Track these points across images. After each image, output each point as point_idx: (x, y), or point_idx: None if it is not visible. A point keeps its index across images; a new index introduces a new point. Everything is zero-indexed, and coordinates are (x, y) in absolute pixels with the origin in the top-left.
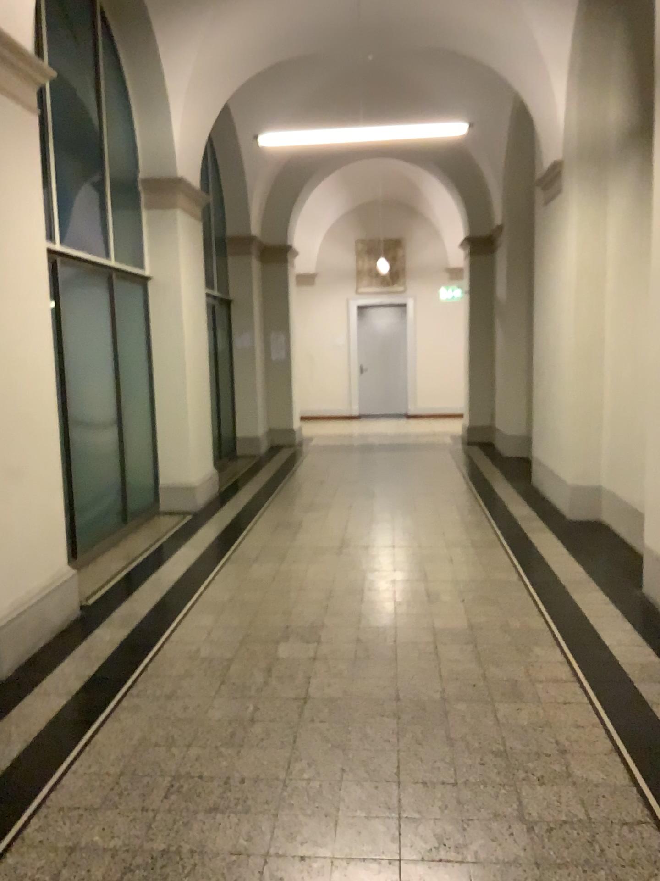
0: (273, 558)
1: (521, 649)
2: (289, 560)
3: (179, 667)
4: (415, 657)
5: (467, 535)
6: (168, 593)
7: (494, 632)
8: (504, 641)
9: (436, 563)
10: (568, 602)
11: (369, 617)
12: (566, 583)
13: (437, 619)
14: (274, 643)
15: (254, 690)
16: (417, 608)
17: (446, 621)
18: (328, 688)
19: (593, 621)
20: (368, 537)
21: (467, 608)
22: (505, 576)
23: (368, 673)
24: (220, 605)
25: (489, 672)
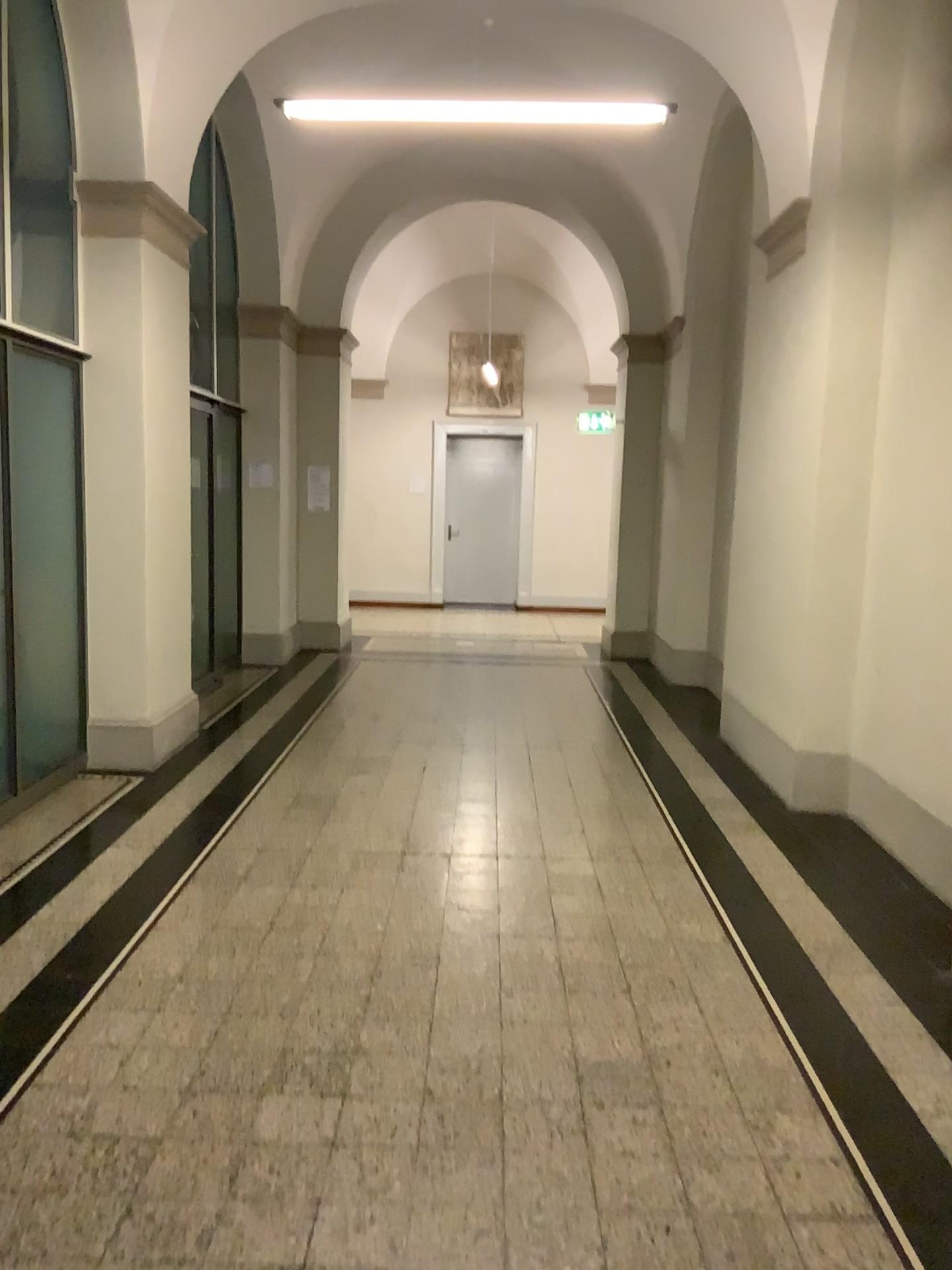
0: (276, 877)
1: (752, 1121)
2: (306, 882)
3: (43, 1161)
4: (542, 1143)
5: (625, 839)
6: (62, 956)
7: (693, 1073)
8: (716, 1099)
9: (573, 899)
10: (825, 1002)
11: (449, 1028)
12: (814, 955)
13: (582, 1038)
14: (256, 1093)
15: (194, 1238)
16: (541, 1005)
17: (600, 1042)
18: (355, 1236)
19: (879, 1051)
20: (452, 837)
21: (636, 1008)
22: (700, 933)
23: (445, 1186)
24: (158, 990)
25: (694, 1189)
